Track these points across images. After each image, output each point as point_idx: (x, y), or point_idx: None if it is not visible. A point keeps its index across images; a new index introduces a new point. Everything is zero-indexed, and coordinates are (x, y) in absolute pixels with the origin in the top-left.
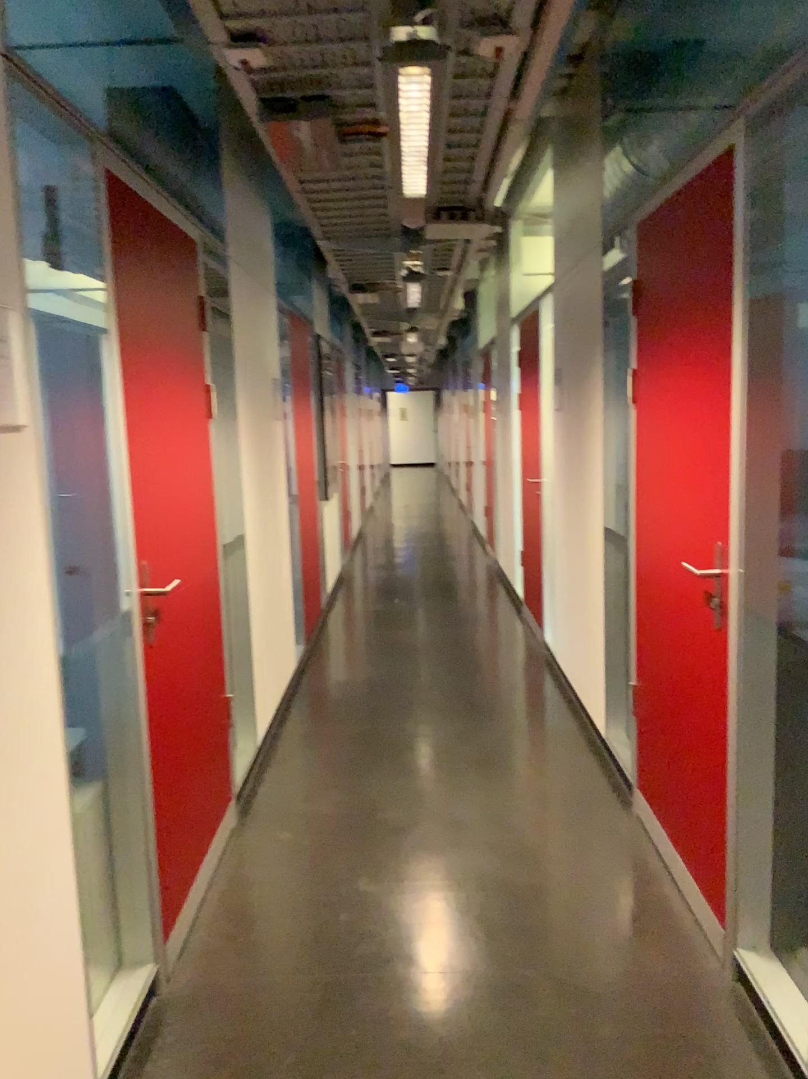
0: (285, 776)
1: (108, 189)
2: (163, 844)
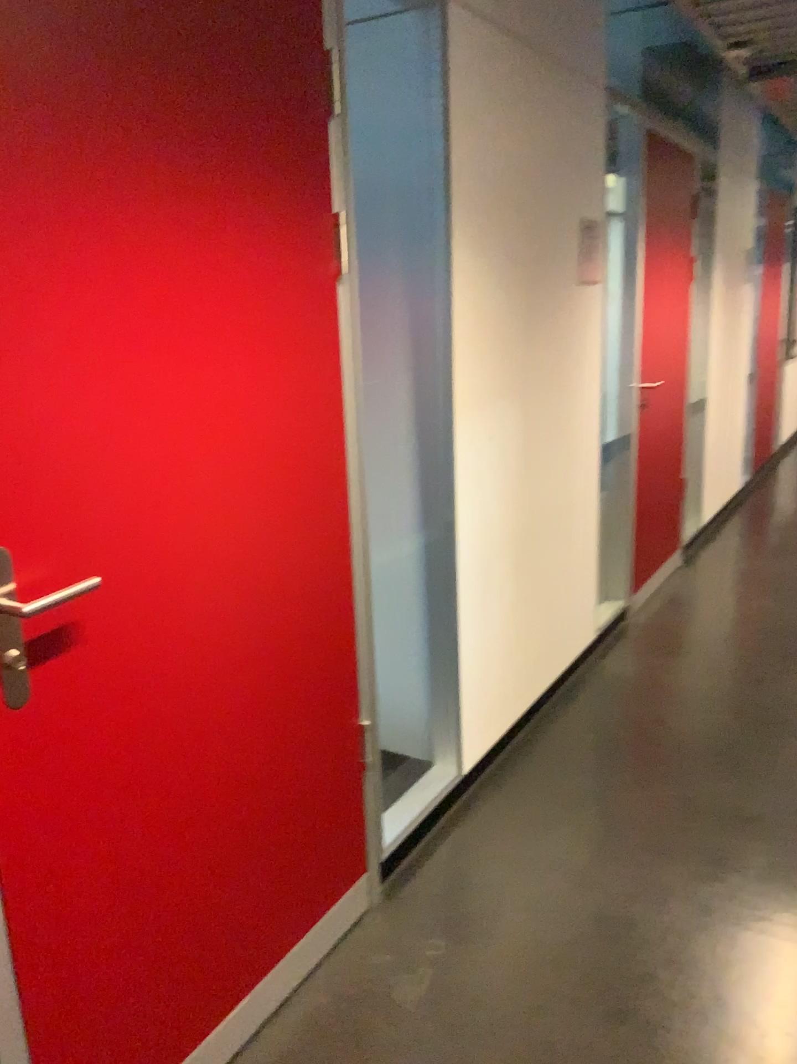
0: (721, 546)
1: (645, 140)
2: (638, 538)
